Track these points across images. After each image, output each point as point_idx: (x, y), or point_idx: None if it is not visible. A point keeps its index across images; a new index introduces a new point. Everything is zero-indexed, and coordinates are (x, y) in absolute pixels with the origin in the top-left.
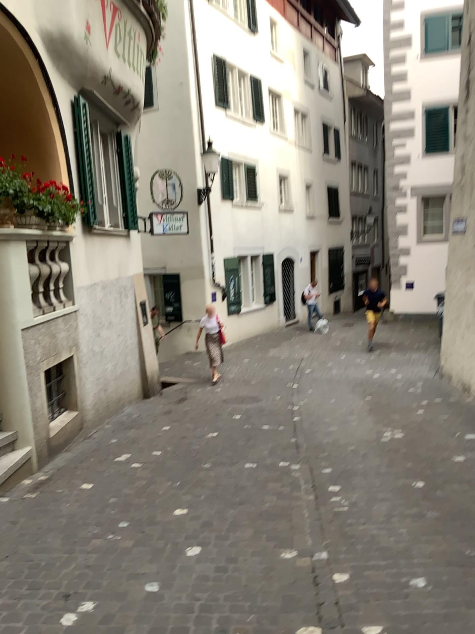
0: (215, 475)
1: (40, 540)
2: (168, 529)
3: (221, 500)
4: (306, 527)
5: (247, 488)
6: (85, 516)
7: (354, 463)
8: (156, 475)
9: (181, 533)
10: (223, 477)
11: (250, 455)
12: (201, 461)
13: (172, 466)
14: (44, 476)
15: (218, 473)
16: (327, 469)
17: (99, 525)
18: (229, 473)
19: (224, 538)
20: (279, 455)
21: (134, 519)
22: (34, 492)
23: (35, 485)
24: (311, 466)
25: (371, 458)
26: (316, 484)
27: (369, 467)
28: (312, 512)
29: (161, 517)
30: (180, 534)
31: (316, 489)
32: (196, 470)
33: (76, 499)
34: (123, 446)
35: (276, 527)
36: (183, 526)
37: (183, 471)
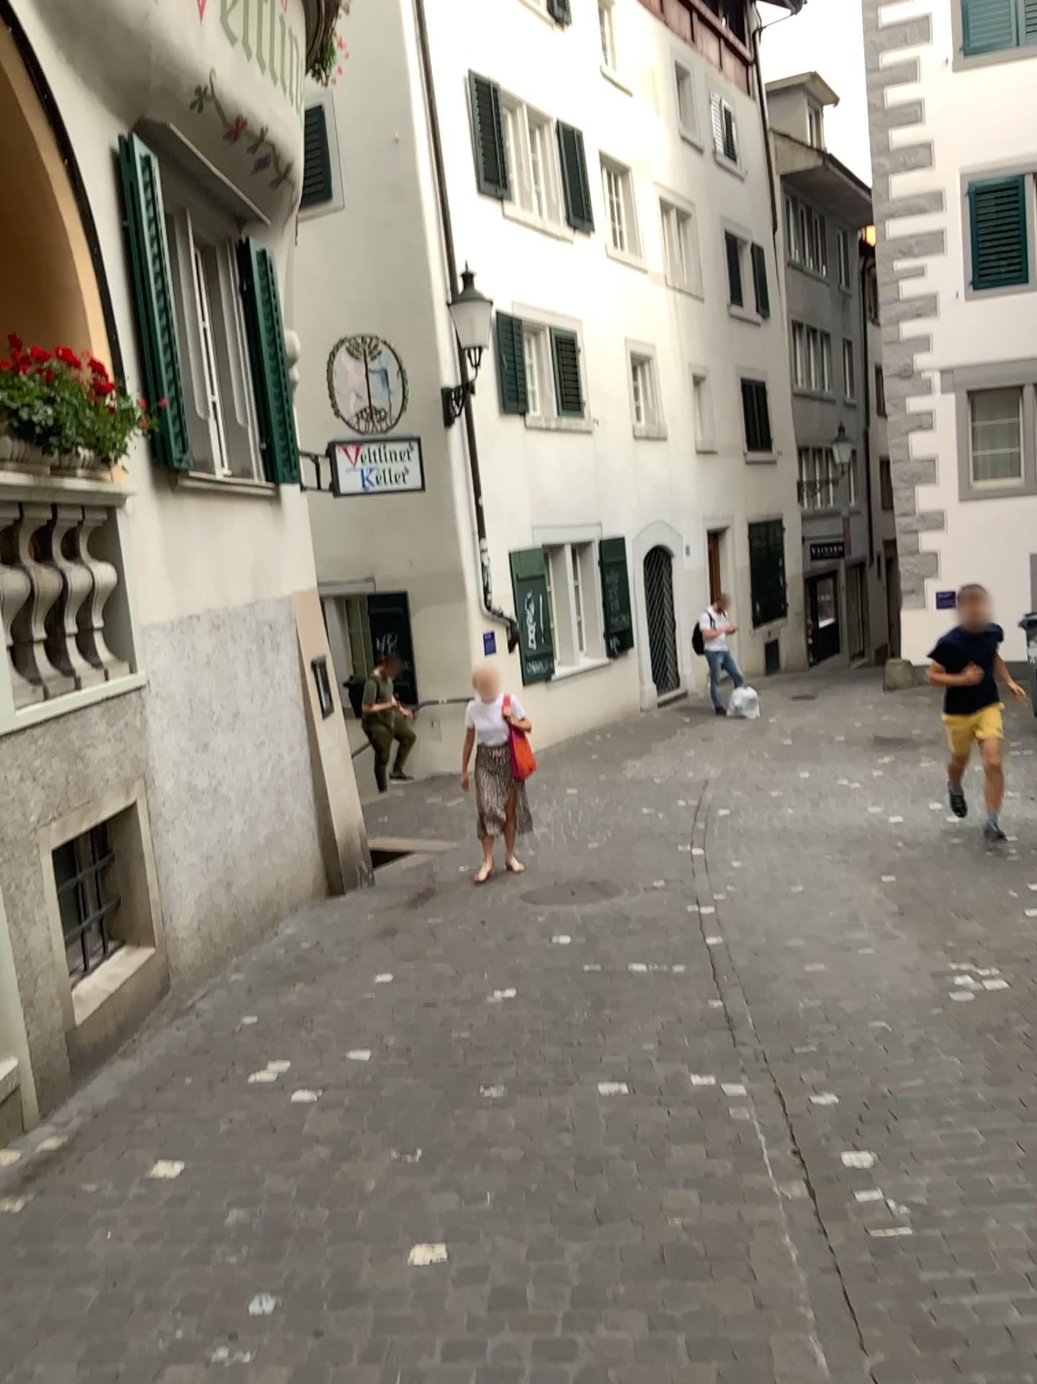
0: (522, 1129)
1: (11, 1379)
2: (393, 1330)
3: (542, 1215)
4: (806, 1309)
5: (615, 1171)
6: (152, 1280)
7: (900, 1079)
8: (357, 1129)
9: (431, 1342)
10: (543, 1133)
11: (611, 1059)
12: (481, 1082)
13: (402, 1101)
14: (55, 1138)
15: (528, 1118)
16: (827, 1100)
17: (189, 1315)
18: (558, 1119)
19: (564, 1361)
20: (690, 1057)
21: (293, 1288)
22: (22, 1197)
23: (28, 1171)
24: (782, 1090)
25: (944, 1059)
26: (805, 1151)
27: (944, 1089)
28: (815, 1256)
29: (373, 1279)
30: (430, 1345)
31: (808, 1169)
32: (466, 1113)
33: (132, 1217)
34: (273, 1040)
35: (715, 1315)
36: (438, 1312)
37: (432, 1115)
